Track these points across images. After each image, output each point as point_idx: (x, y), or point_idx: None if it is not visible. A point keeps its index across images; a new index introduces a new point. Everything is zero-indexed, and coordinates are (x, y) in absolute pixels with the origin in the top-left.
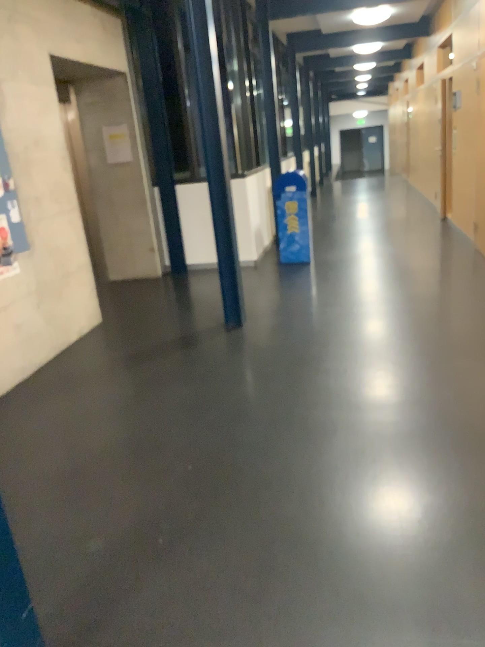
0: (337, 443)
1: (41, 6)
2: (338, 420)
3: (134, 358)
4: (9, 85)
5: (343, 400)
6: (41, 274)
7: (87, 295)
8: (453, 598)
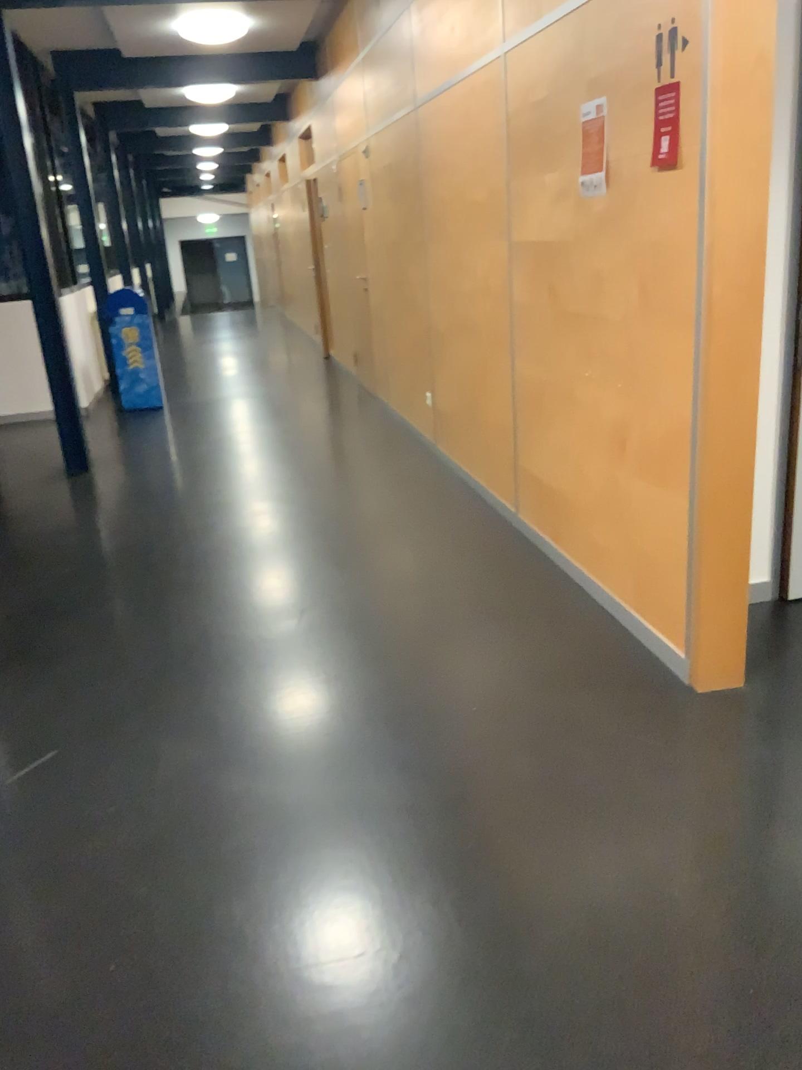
0: (215, 532)
1: None
2: (213, 519)
3: None
4: None
5: (217, 507)
6: None
7: None
8: (310, 585)
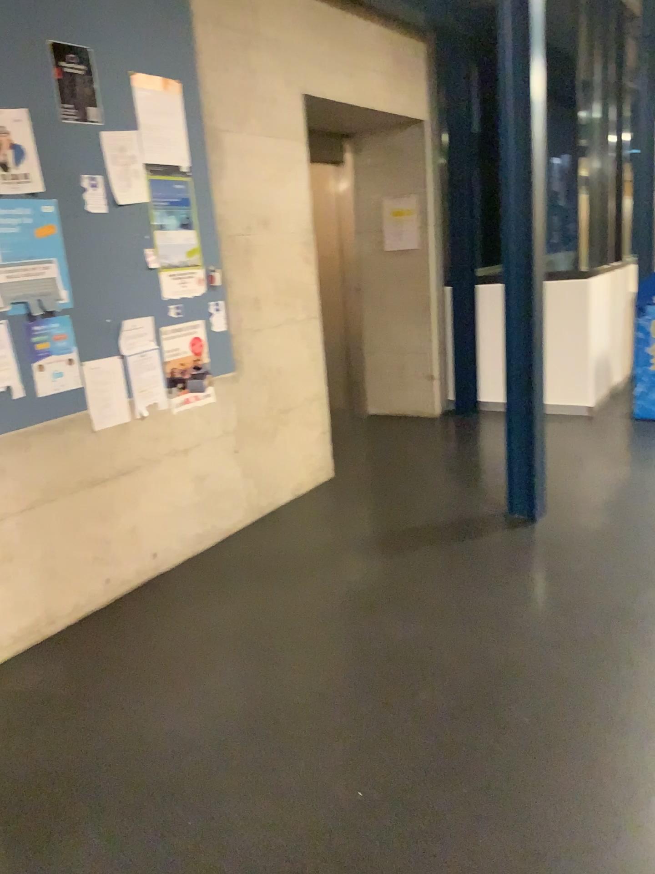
0: (654, 829)
1: (299, 28)
2: None
3: (355, 551)
4: (232, 139)
5: None
6: (245, 406)
7: (315, 440)
8: None
